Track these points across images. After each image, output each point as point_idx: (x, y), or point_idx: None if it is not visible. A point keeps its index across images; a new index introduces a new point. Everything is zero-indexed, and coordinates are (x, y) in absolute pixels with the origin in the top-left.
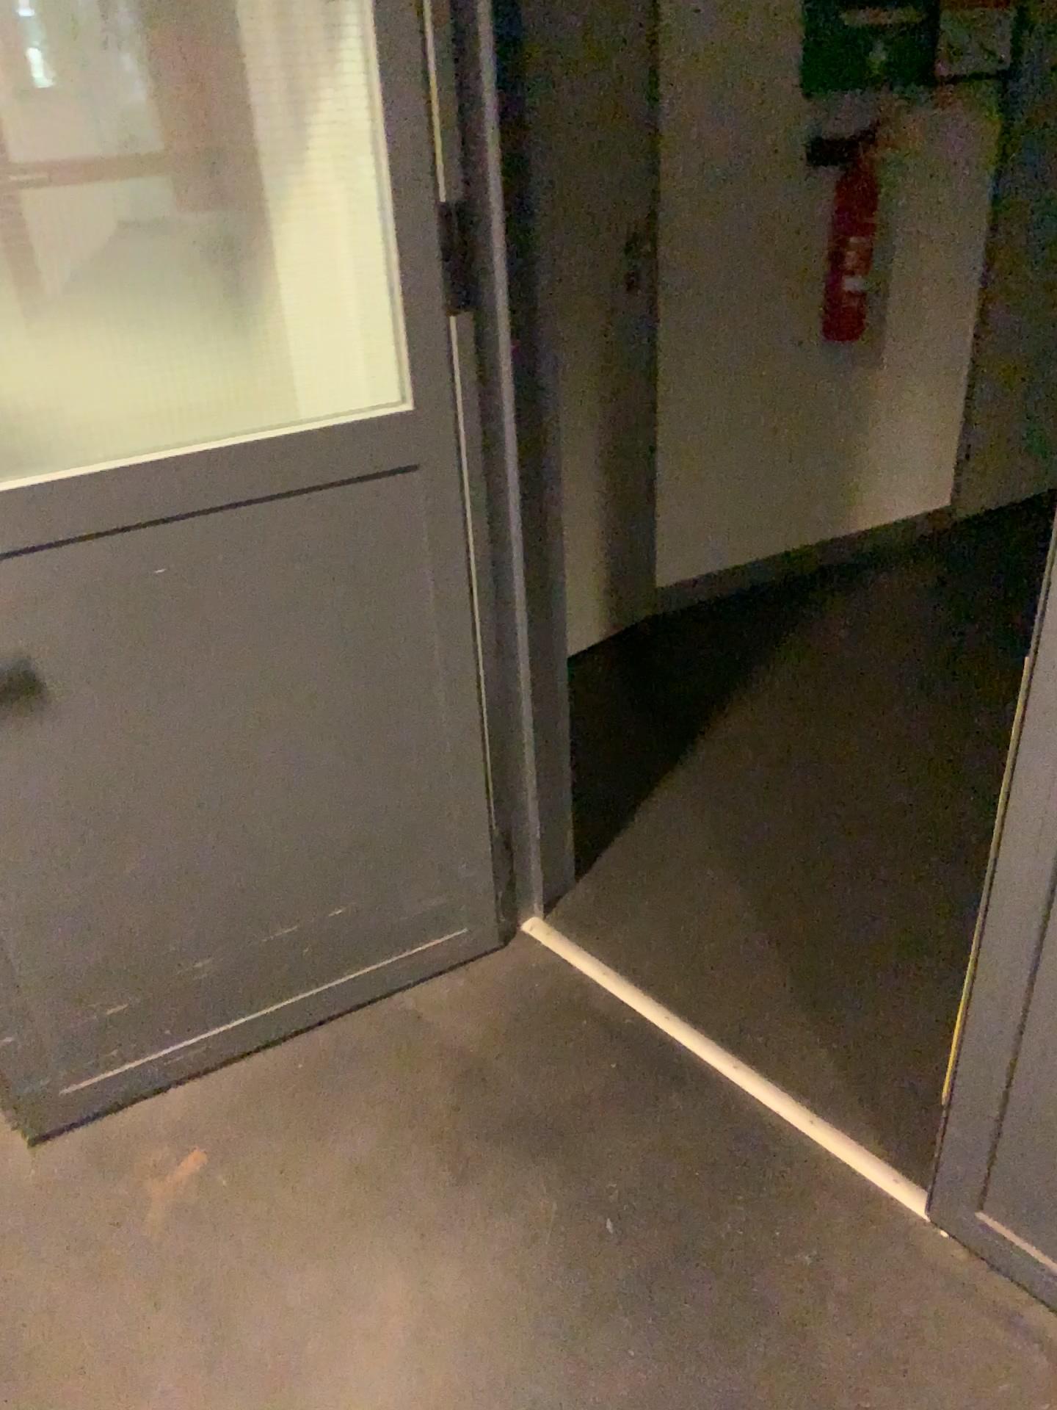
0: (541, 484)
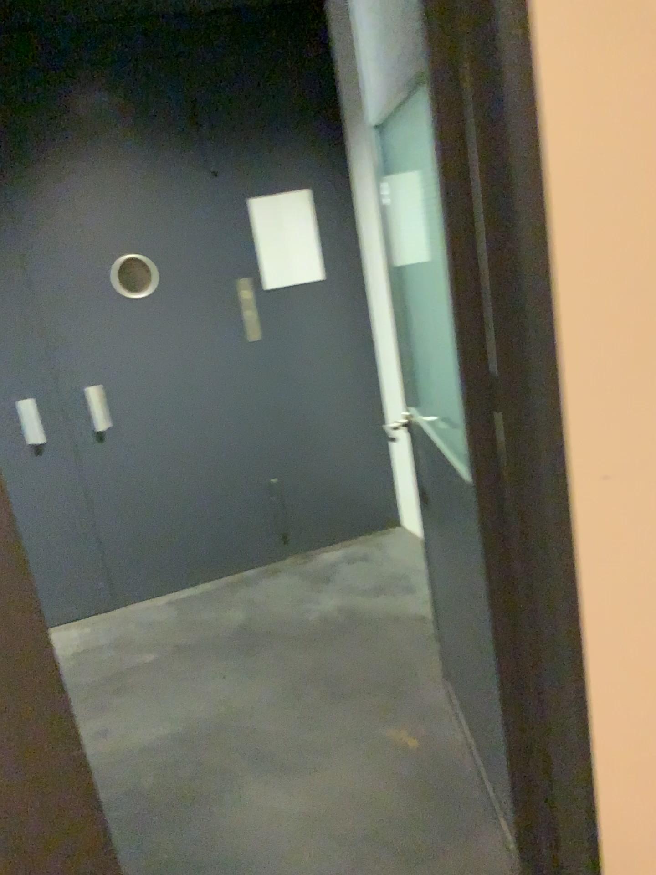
0: (560, 618)
